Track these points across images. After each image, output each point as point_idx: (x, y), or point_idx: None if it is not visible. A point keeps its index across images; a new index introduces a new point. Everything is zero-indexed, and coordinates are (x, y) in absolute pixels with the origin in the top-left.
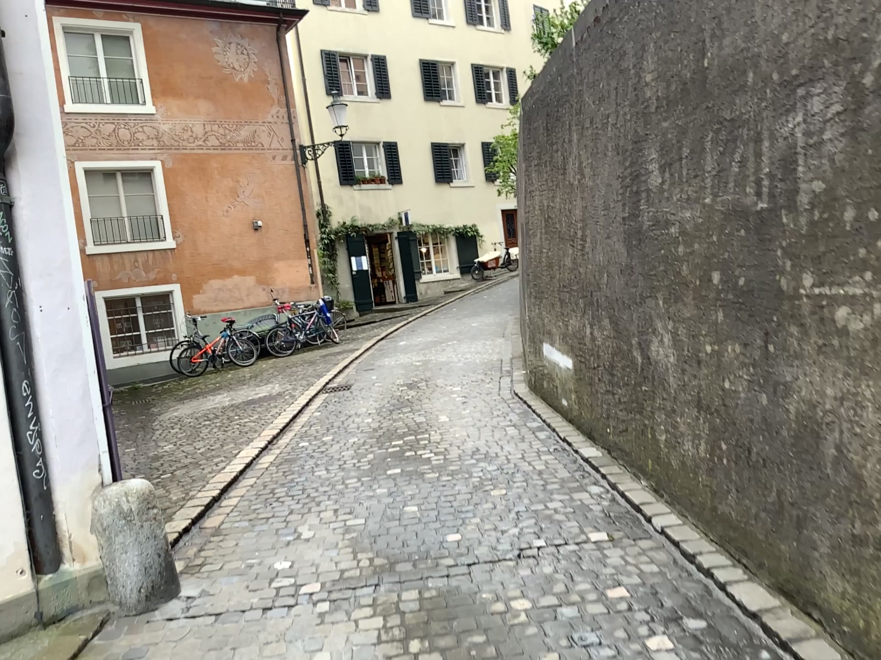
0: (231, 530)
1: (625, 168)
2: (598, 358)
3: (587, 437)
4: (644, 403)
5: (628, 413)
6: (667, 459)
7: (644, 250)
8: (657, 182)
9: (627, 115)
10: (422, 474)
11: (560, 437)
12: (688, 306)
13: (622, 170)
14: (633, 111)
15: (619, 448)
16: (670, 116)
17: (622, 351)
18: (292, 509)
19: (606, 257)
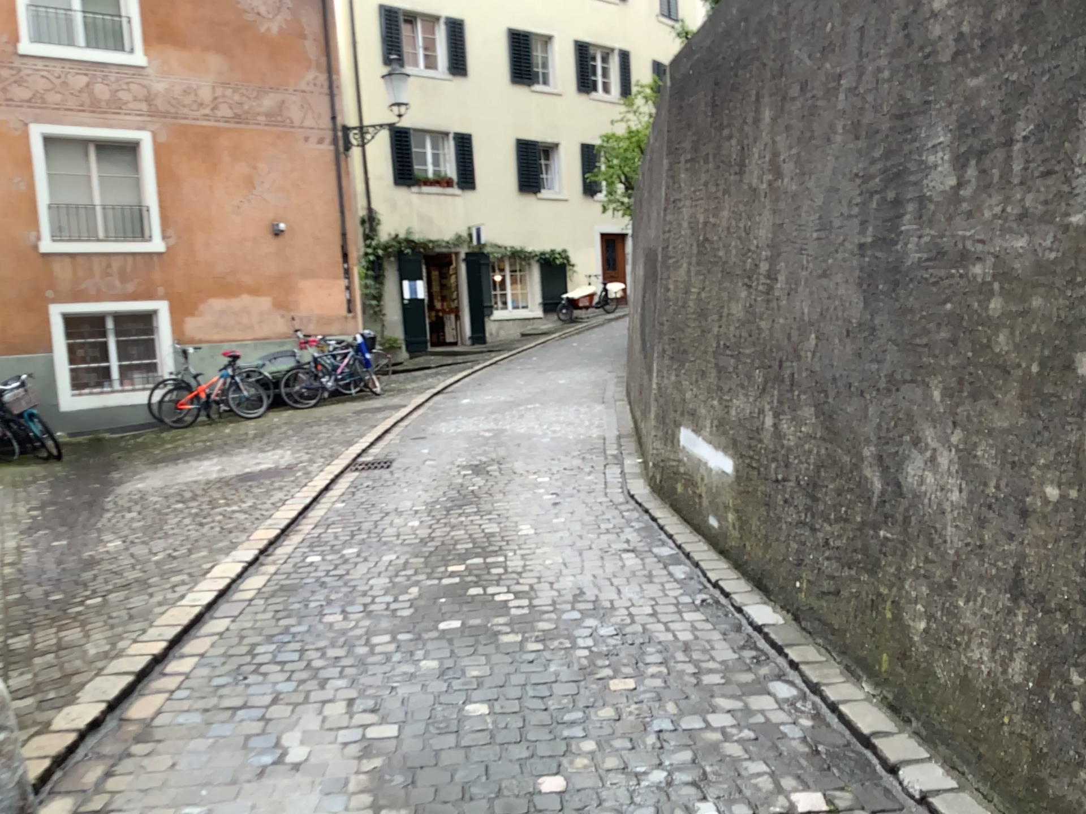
0: (172, 726)
1: (871, 160)
2: (785, 466)
3: (752, 583)
4: (881, 557)
5: (842, 565)
6: (927, 662)
7: (901, 301)
8: (947, 184)
9: (885, 70)
10: (495, 631)
11: (709, 577)
12: (1005, 406)
13: (863, 165)
14: (900, 63)
15: (818, 616)
16: (990, 65)
17: (839, 463)
18: (281, 687)
19: (816, 307)
